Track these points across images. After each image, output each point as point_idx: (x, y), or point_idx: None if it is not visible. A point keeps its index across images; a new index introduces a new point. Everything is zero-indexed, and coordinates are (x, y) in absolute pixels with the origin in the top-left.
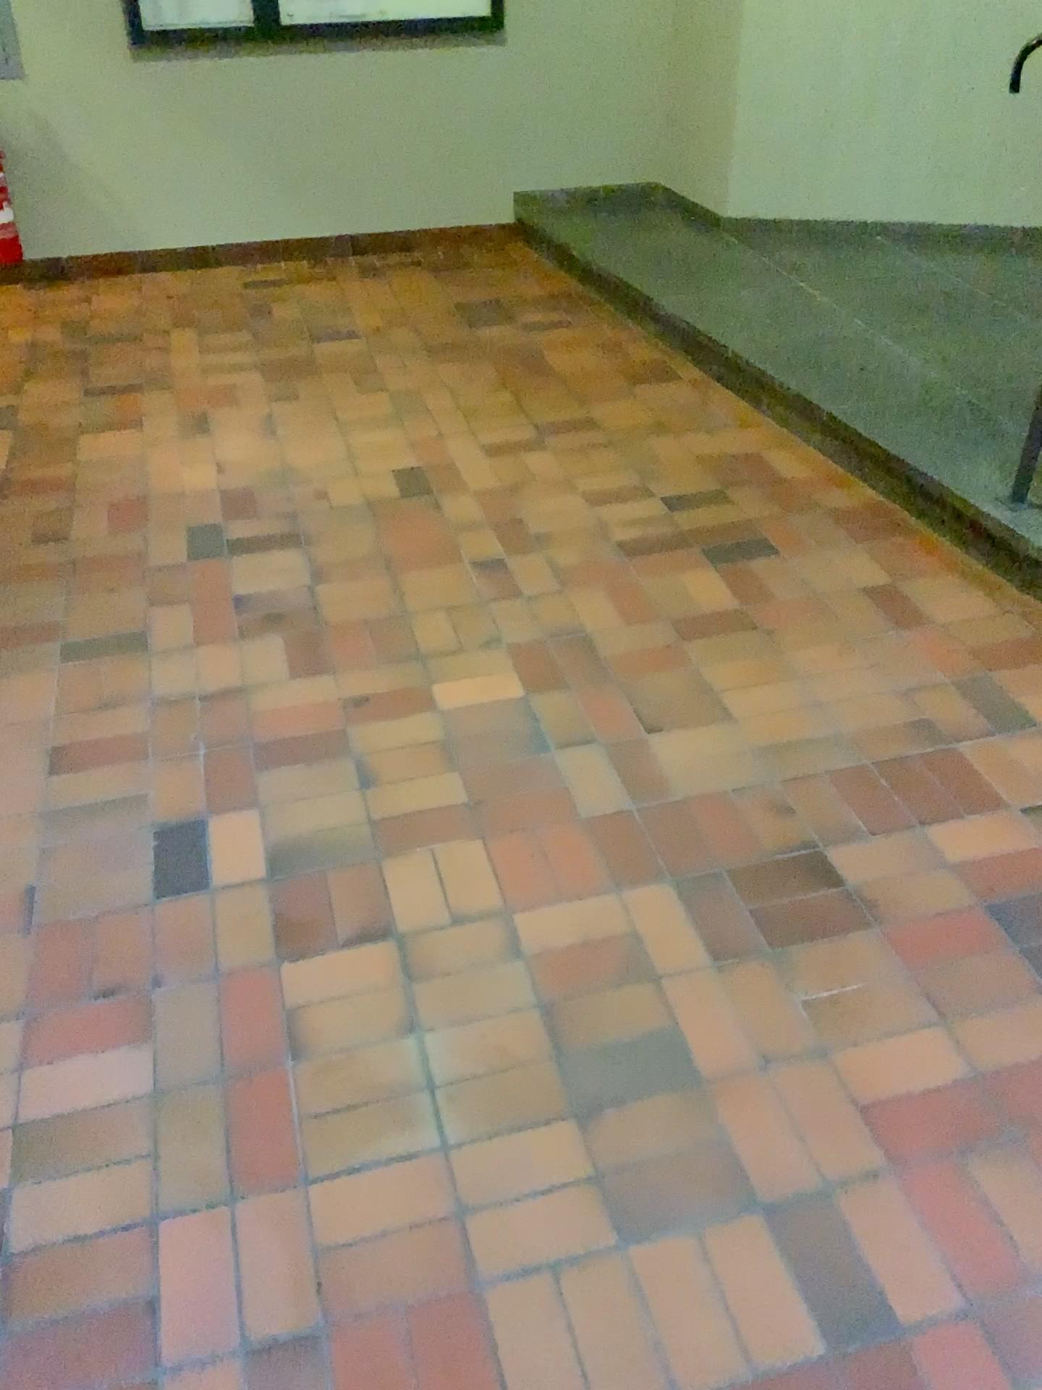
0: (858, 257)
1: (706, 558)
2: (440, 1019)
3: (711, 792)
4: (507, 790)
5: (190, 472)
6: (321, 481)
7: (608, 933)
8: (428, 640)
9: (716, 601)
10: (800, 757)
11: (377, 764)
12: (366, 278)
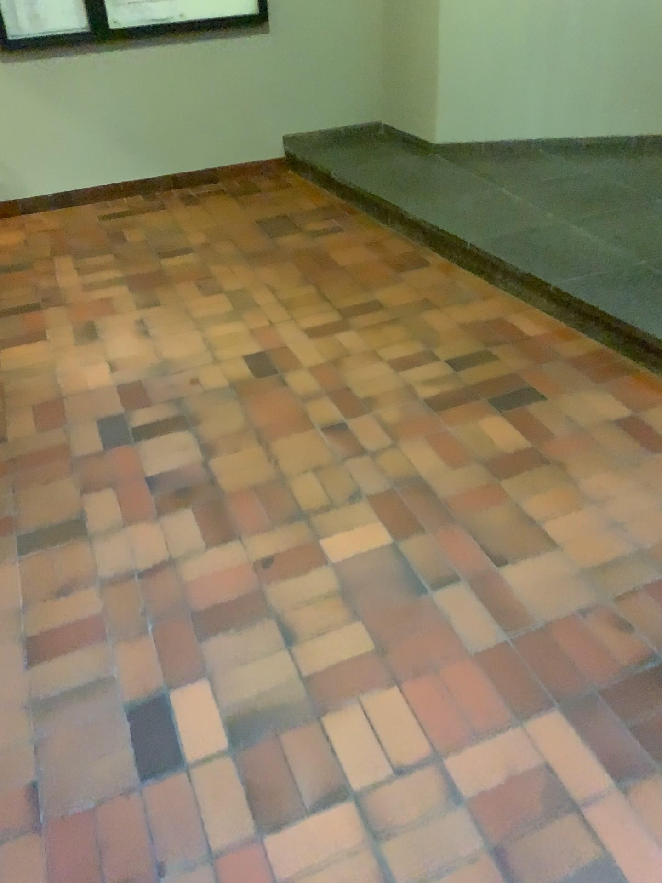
0: (530, 165)
1: (494, 408)
2: (410, 875)
3: (562, 616)
4: (402, 633)
5: (91, 372)
6: (191, 370)
7: (521, 763)
8: (306, 501)
9: (511, 443)
10: (617, 575)
11: (294, 620)
12: (187, 205)
